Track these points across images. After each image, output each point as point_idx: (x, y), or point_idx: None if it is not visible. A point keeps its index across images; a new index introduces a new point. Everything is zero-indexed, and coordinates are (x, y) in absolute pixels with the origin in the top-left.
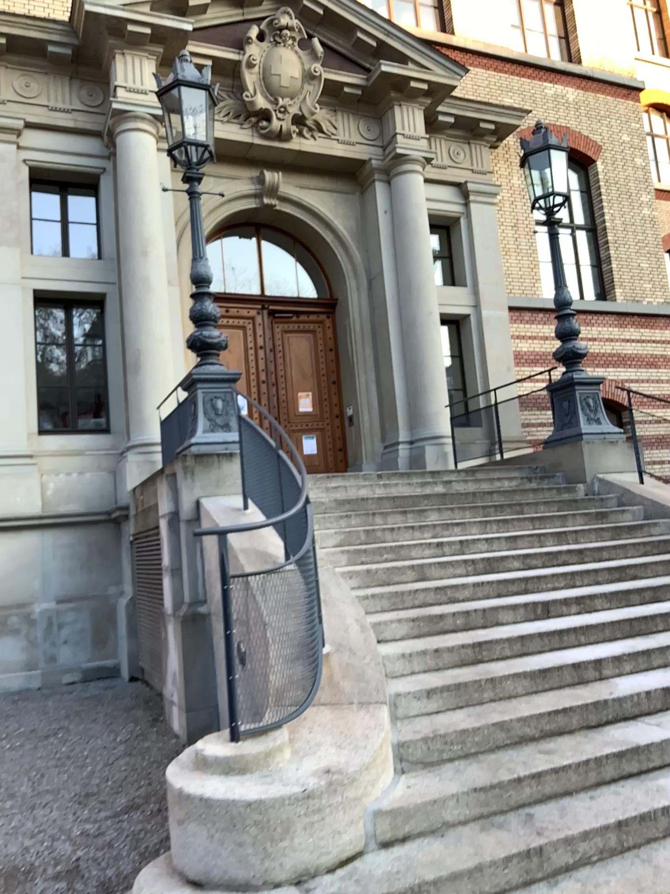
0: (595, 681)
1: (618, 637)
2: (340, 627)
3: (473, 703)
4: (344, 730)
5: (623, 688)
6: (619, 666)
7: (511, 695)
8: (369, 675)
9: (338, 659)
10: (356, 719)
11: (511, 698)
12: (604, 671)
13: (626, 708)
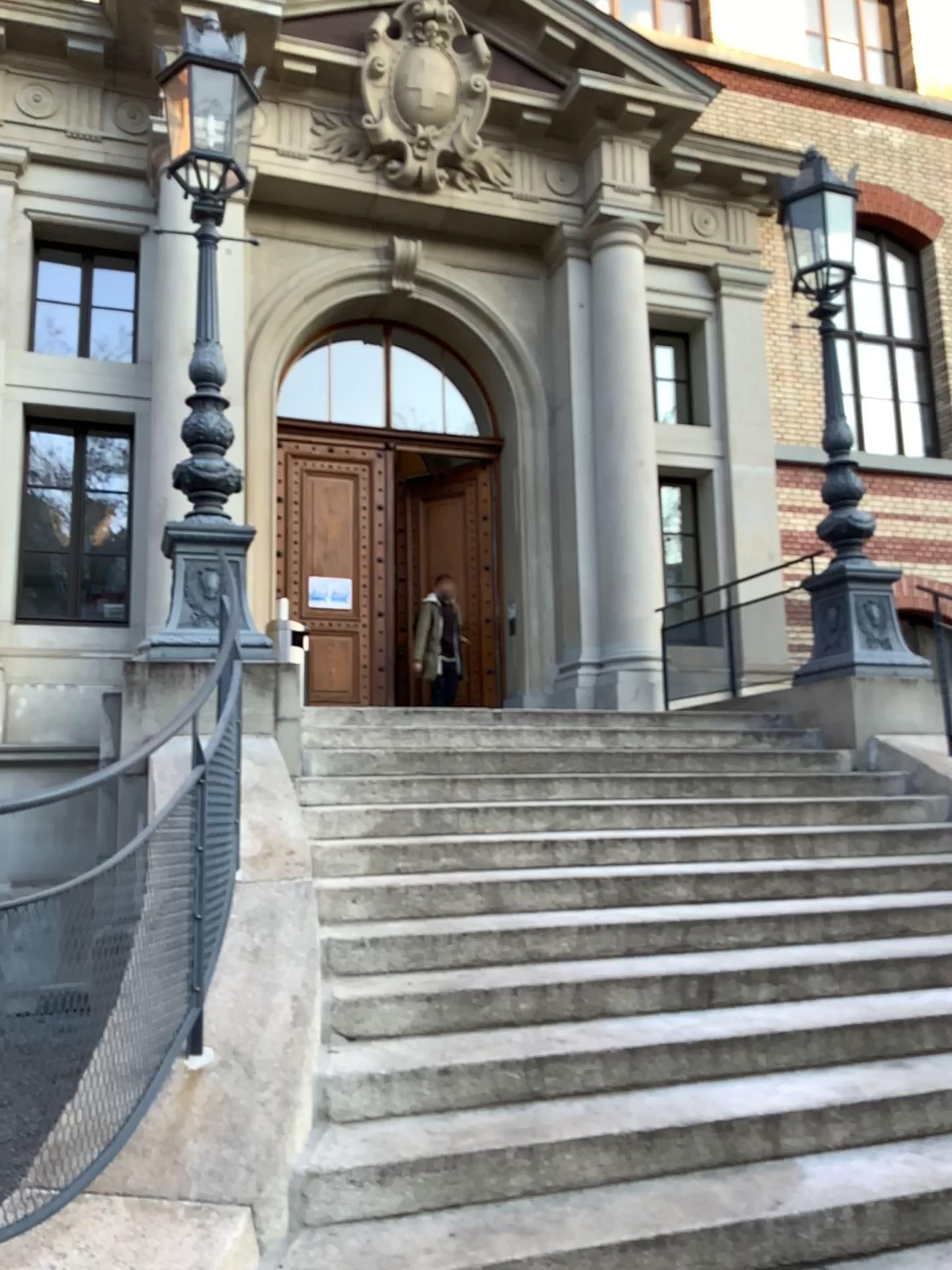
0: (758, 1162)
1: (835, 1061)
2: (251, 1010)
3: (479, 1197)
4: (120, 1269)
5: (810, 1189)
6: (821, 1128)
7: (567, 1185)
8: (258, 1125)
9: (216, 1080)
10: (167, 1239)
11: (564, 1192)
12: (786, 1140)
13: (808, 1236)
